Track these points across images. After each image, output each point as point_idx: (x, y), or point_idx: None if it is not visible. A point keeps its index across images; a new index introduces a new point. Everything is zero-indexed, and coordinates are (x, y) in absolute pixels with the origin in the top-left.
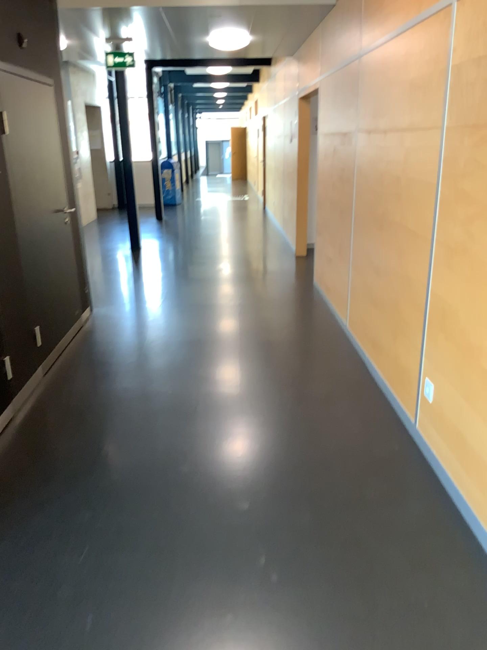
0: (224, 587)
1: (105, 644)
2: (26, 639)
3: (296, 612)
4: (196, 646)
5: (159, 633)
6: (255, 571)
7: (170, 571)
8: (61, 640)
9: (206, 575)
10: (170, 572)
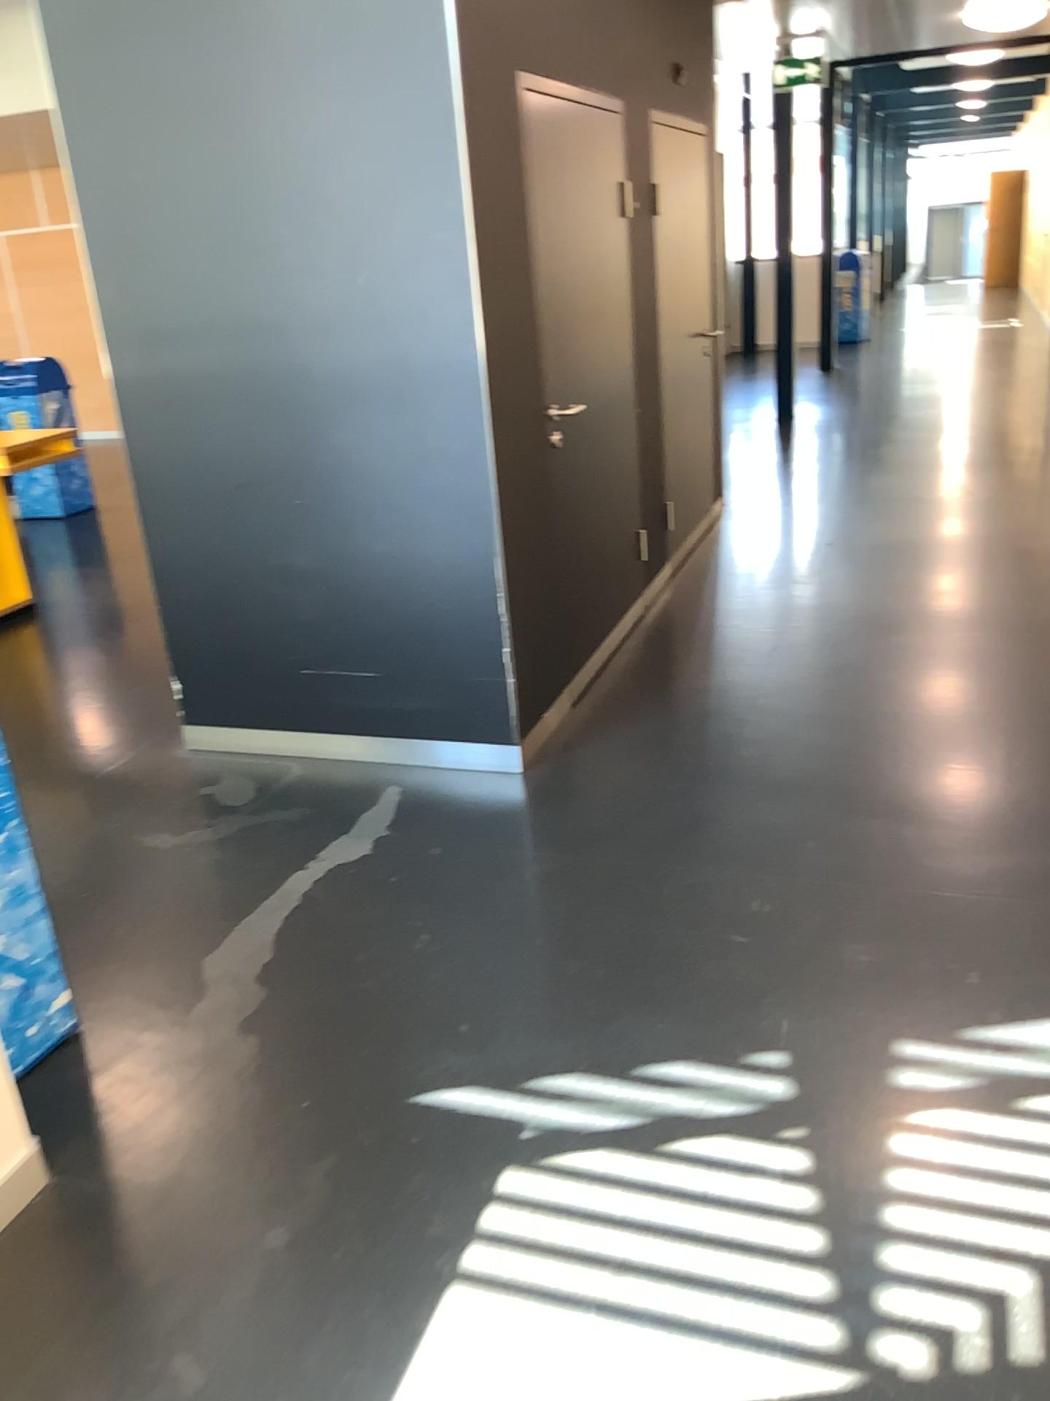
0: (948, 765)
1: (806, 785)
2: (717, 774)
3: (1040, 789)
4: (912, 797)
5: (868, 784)
6: (989, 757)
7: (877, 747)
8: (756, 778)
9: (924, 754)
10: (877, 749)
